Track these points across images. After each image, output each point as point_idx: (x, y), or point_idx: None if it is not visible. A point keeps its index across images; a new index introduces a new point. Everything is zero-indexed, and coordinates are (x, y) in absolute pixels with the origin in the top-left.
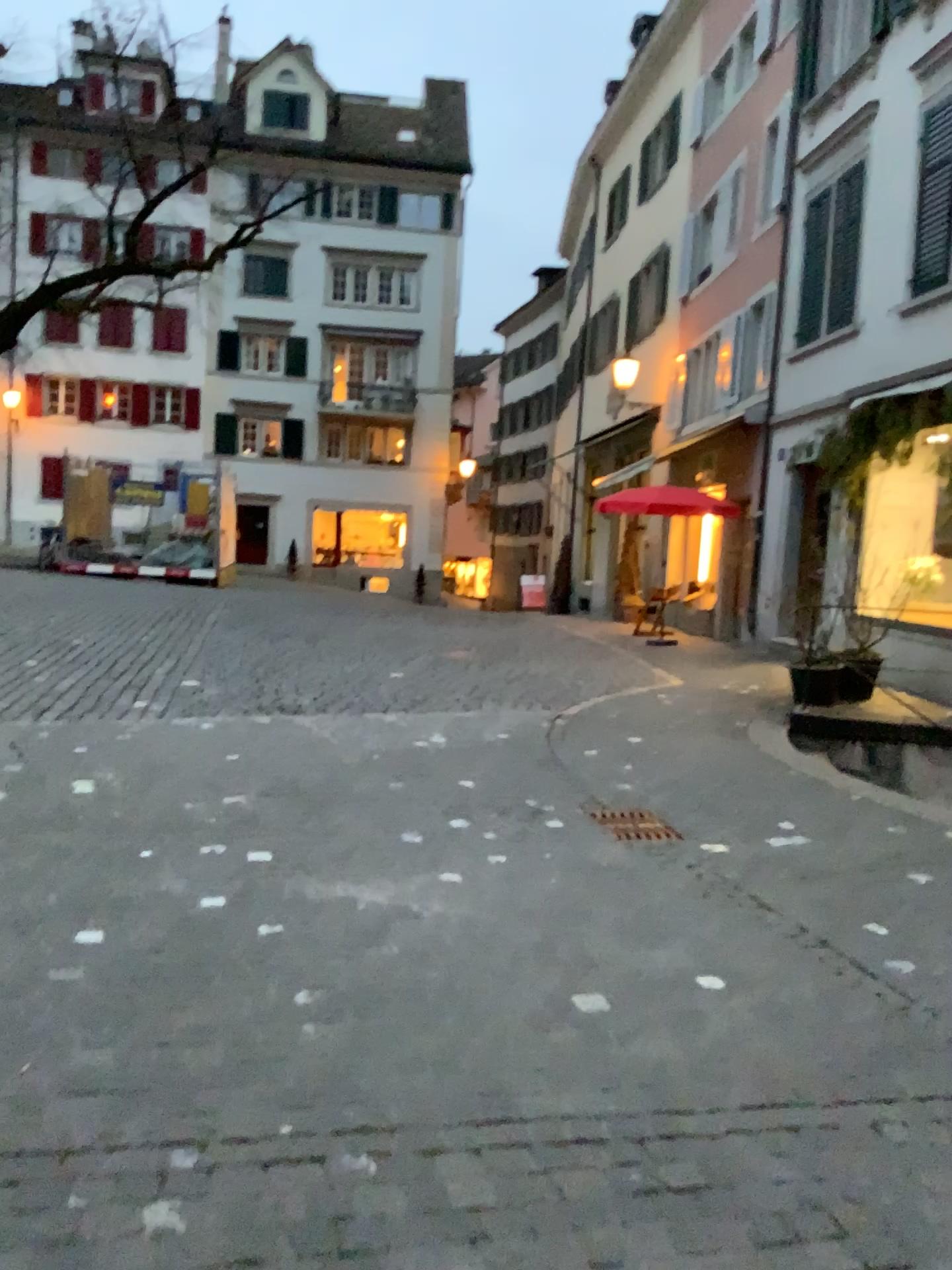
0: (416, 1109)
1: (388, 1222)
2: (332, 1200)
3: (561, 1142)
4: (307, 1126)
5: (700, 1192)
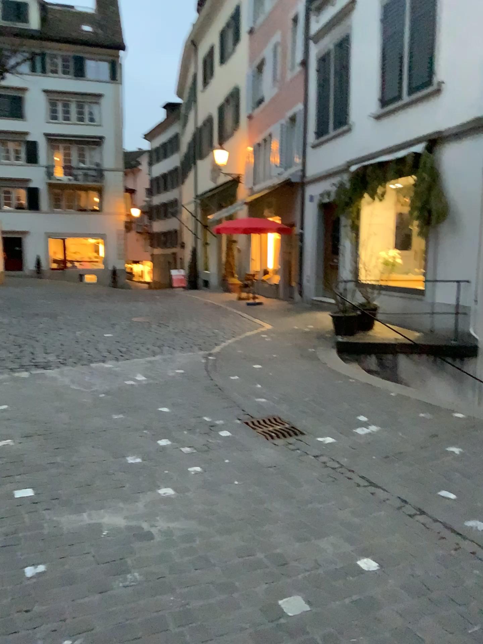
0: None
1: None
2: None
3: None
4: None
5: None
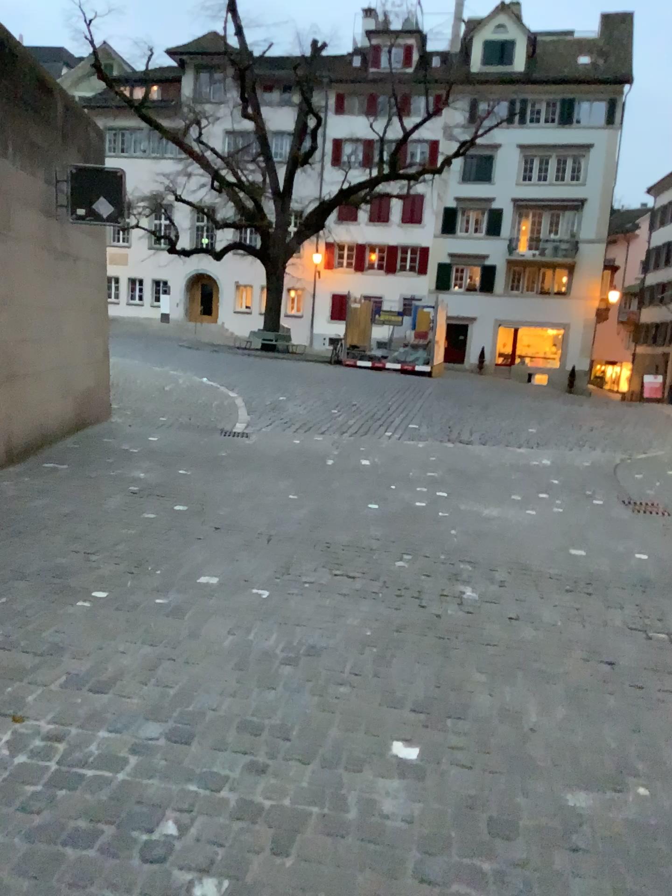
0: (491, 561)
1: (474, 578)
2: (456, 571)
3: (543, 576)
4: (450, 557)
5: (591, 594)
